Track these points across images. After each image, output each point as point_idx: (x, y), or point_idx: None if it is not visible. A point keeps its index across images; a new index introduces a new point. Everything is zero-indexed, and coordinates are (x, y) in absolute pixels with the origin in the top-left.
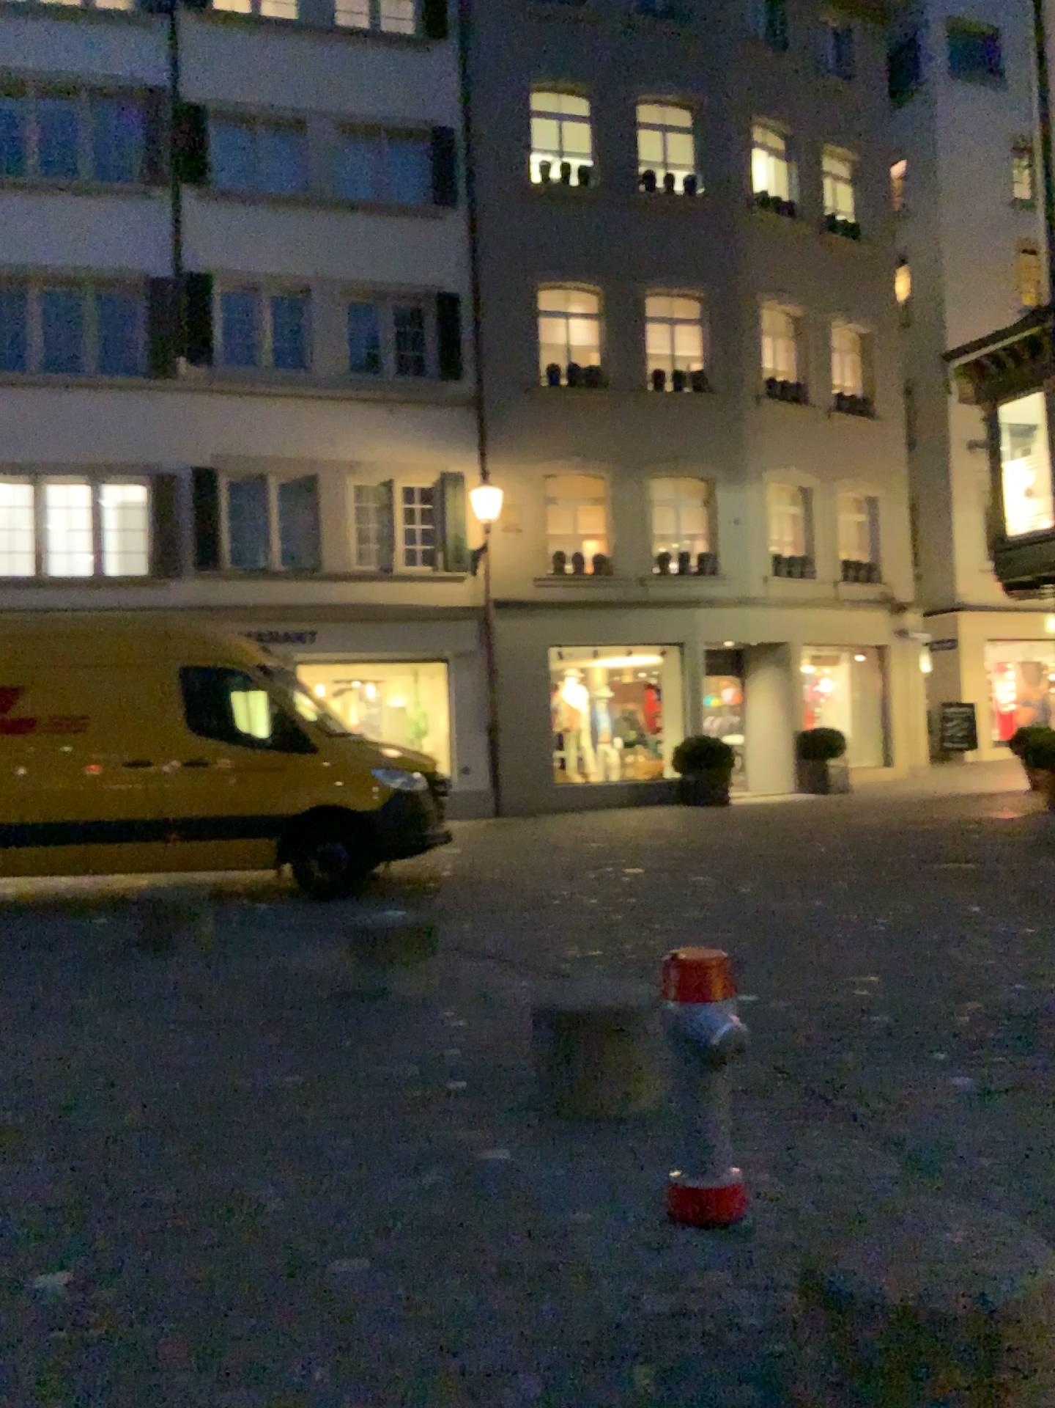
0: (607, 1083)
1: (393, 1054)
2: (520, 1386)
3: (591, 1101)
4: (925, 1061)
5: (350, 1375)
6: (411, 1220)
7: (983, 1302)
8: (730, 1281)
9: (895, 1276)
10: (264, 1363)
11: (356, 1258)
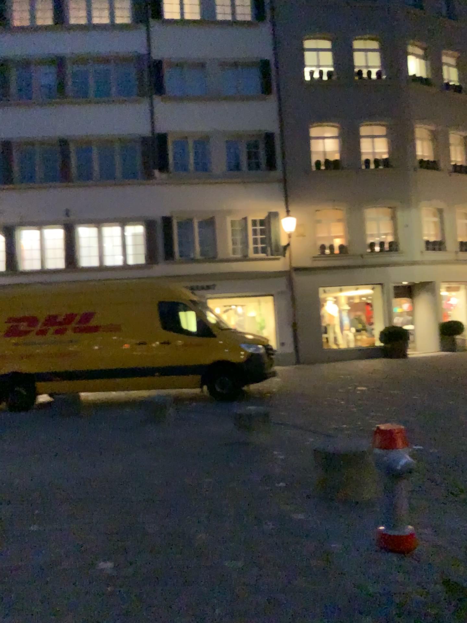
0: (347, 483)
1: (250, 469)
2: (304, 620)
3: (339, 492)
4: None
5: (228, 611)
6: (257, 542)
7: None
8: (405, 577)
9: None
10: (190, 603)
11: (232, 559)
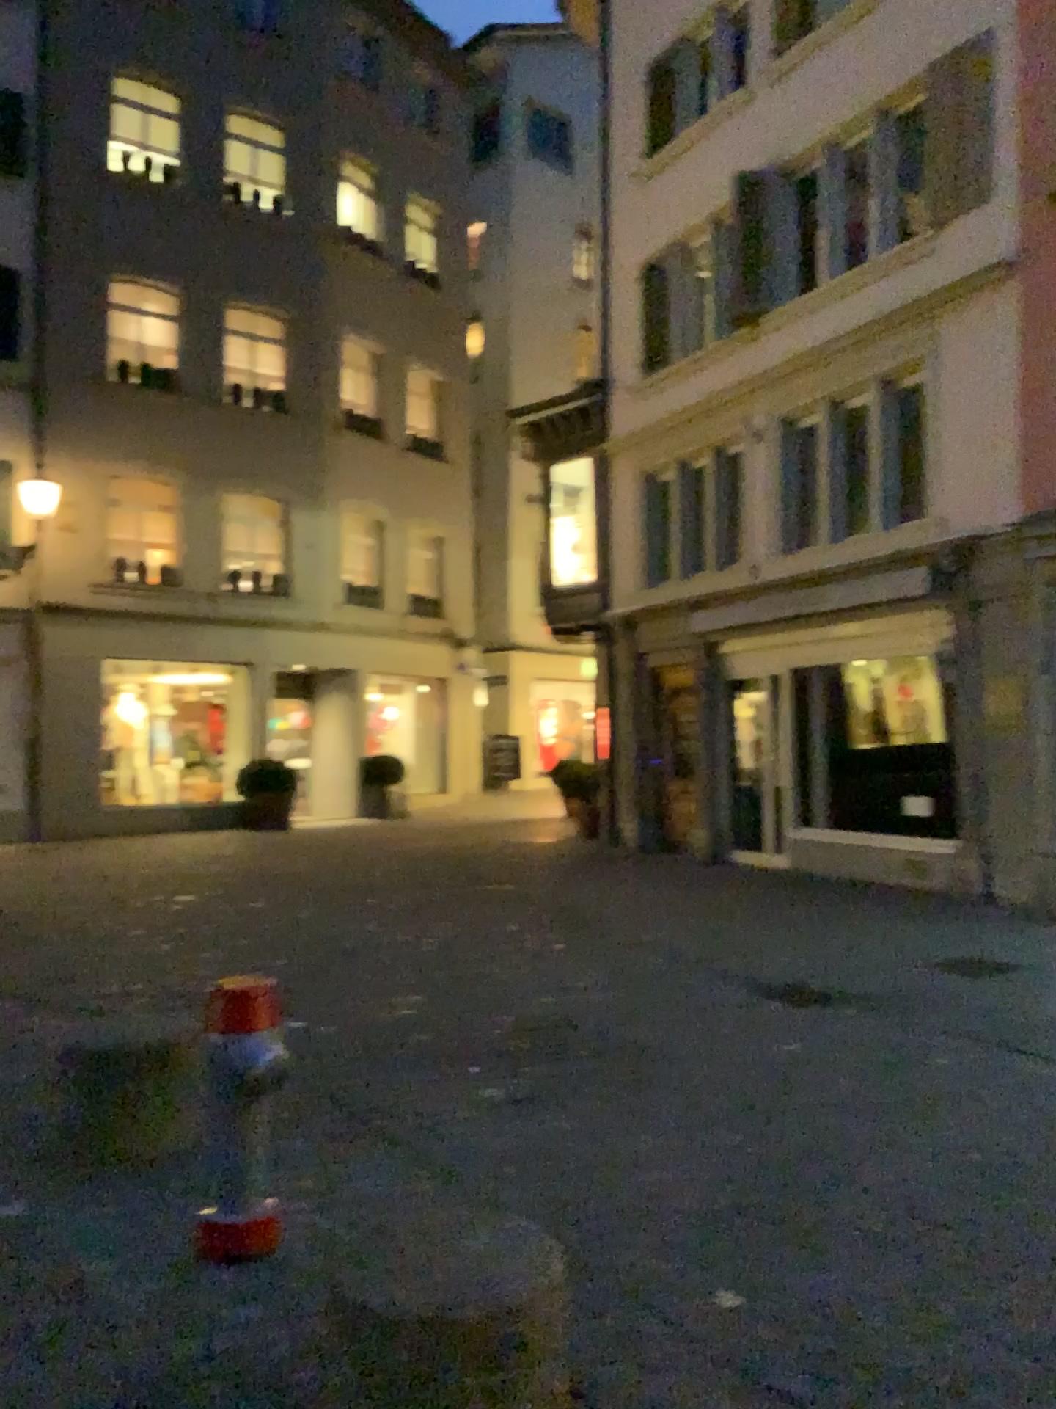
0: (138, 1122)
1: None
2: None
3: (119, 1143)
4: (458, 1077)
5: None
6: None
7: (492, 1300)
8: (256, 1314)
9: (415, 1287)
10: None
11: None
